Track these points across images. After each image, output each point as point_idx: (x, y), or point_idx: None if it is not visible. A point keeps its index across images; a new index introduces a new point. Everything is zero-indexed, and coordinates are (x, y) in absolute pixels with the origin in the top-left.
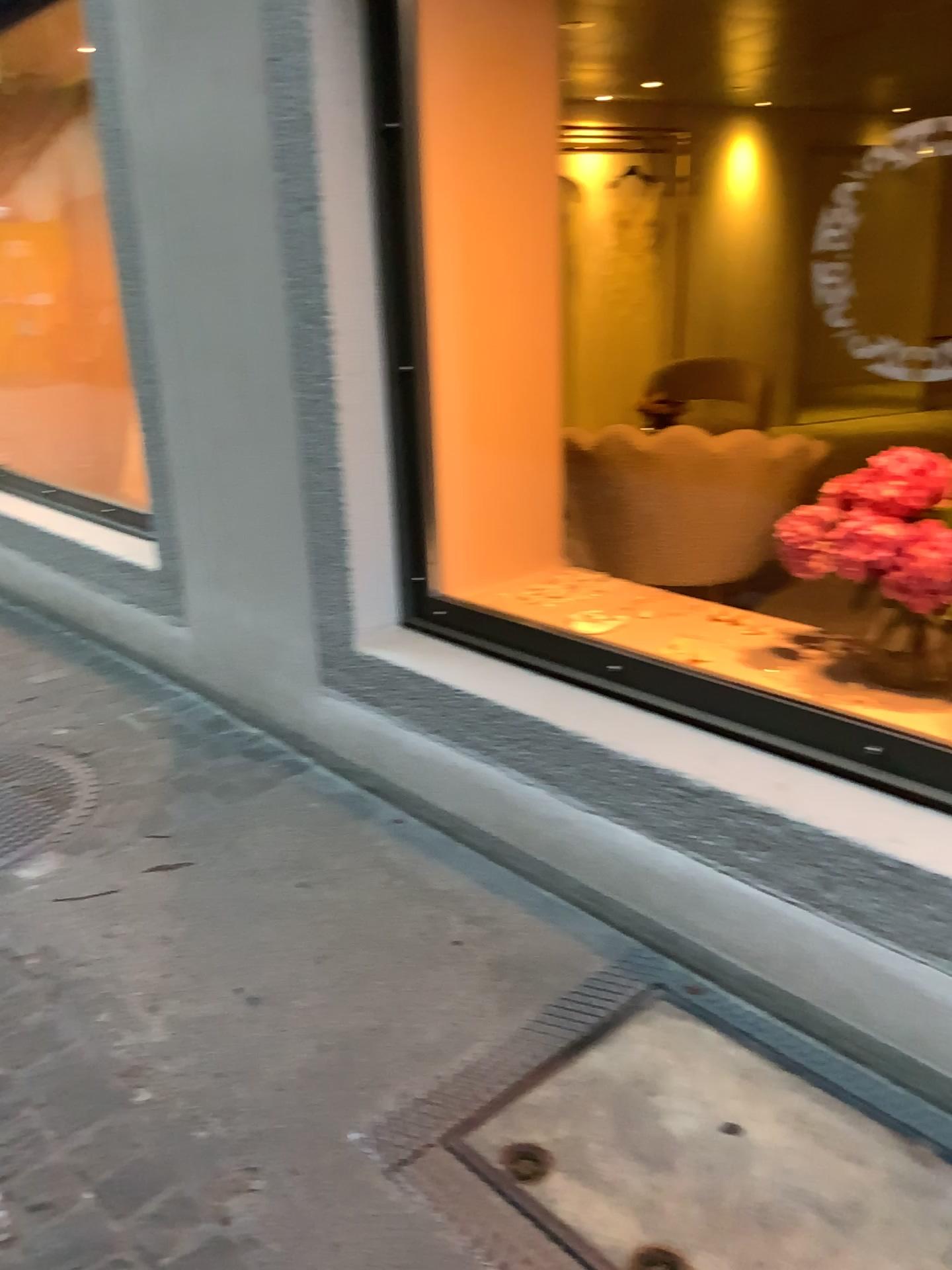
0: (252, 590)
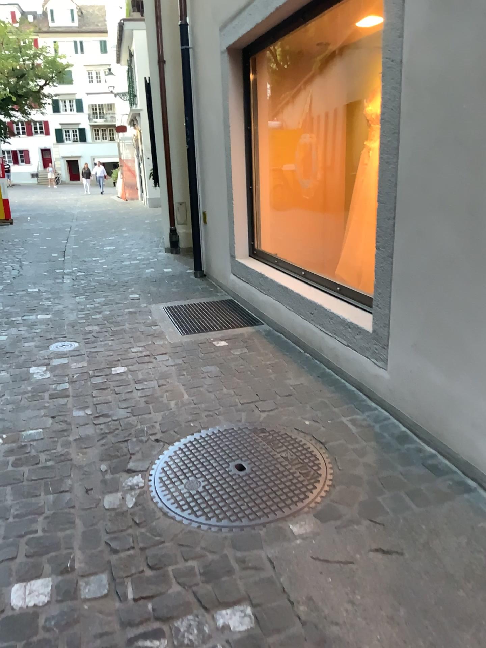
0: (445, 359)
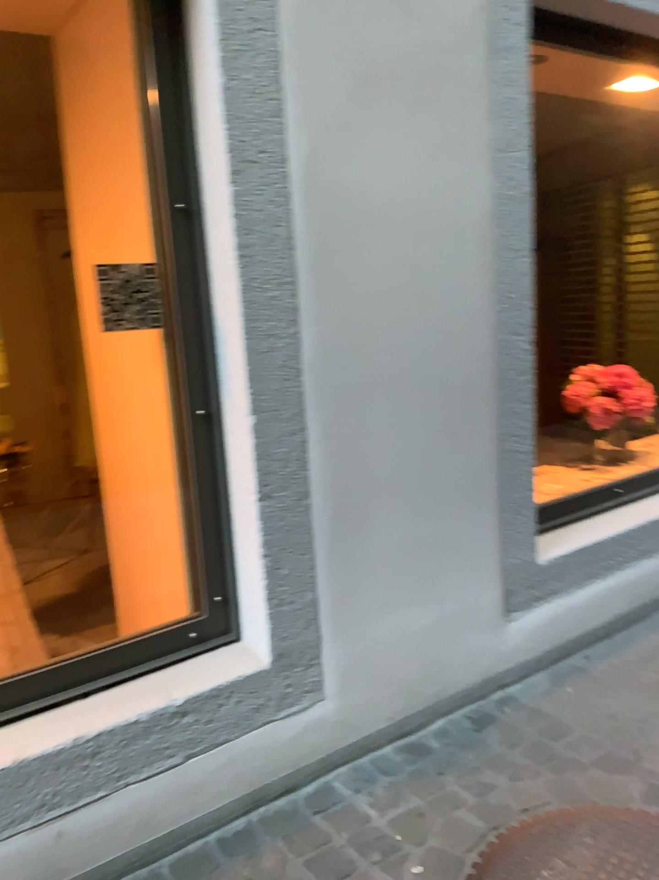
0: (440, 582)
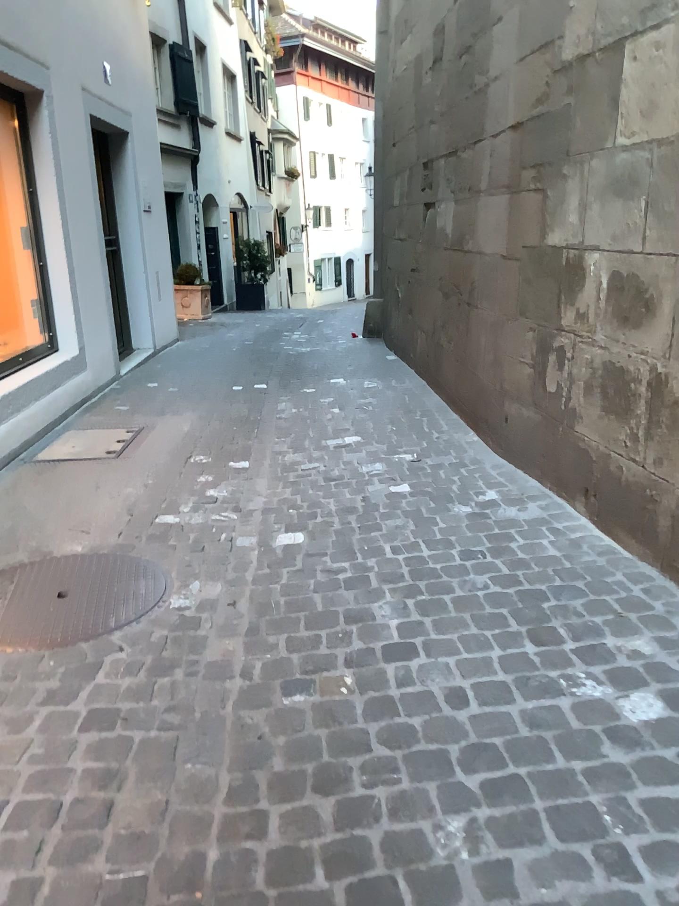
0: None
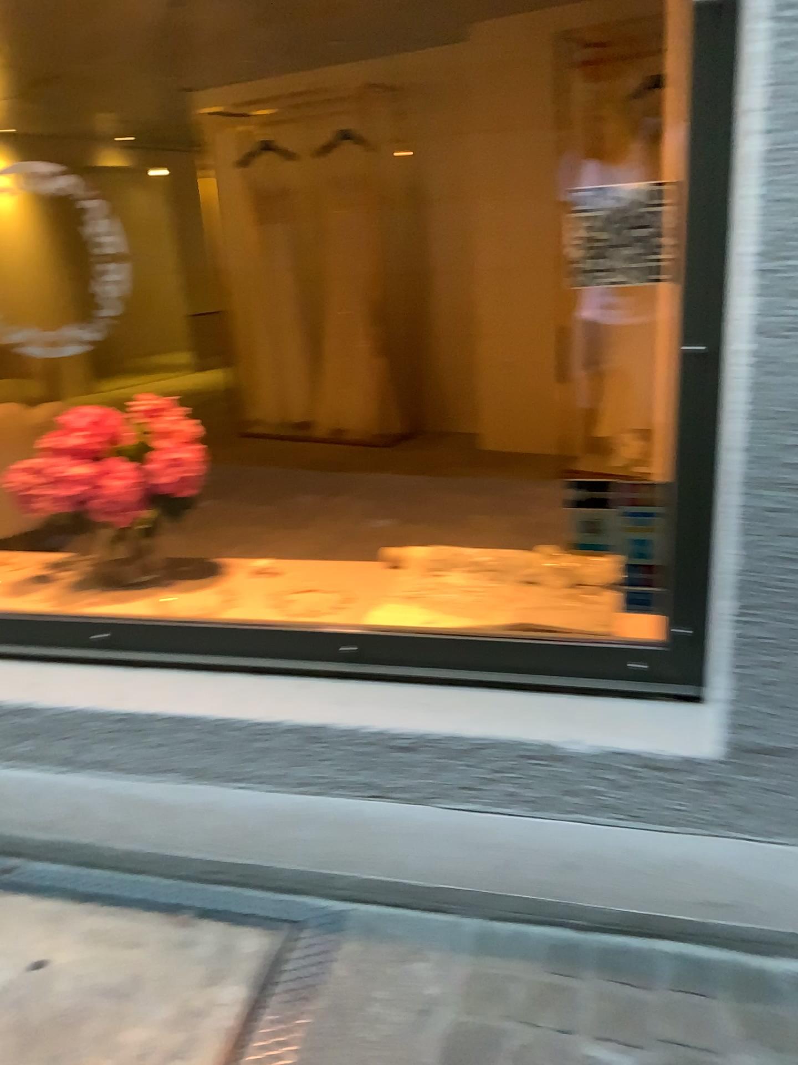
0: None
